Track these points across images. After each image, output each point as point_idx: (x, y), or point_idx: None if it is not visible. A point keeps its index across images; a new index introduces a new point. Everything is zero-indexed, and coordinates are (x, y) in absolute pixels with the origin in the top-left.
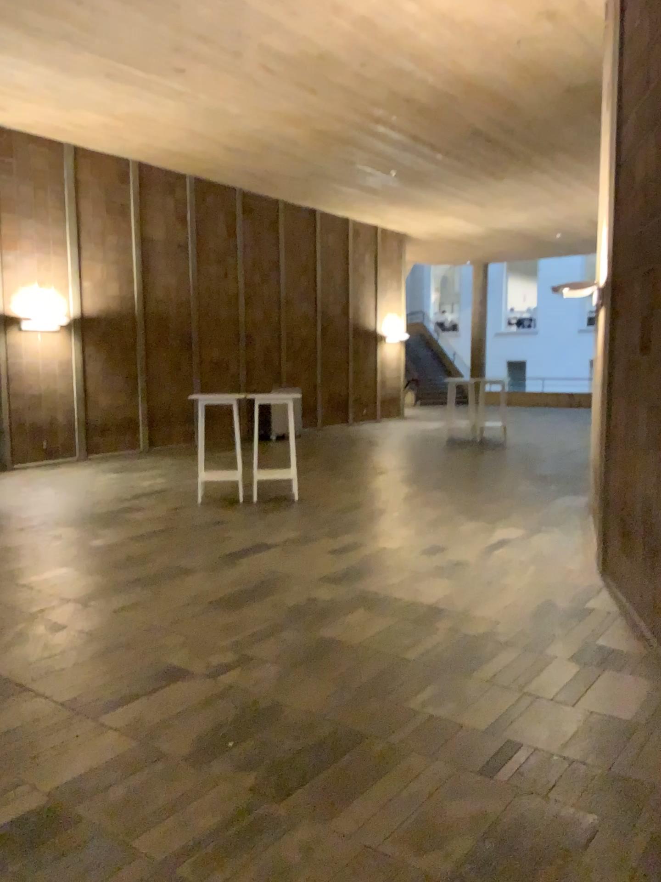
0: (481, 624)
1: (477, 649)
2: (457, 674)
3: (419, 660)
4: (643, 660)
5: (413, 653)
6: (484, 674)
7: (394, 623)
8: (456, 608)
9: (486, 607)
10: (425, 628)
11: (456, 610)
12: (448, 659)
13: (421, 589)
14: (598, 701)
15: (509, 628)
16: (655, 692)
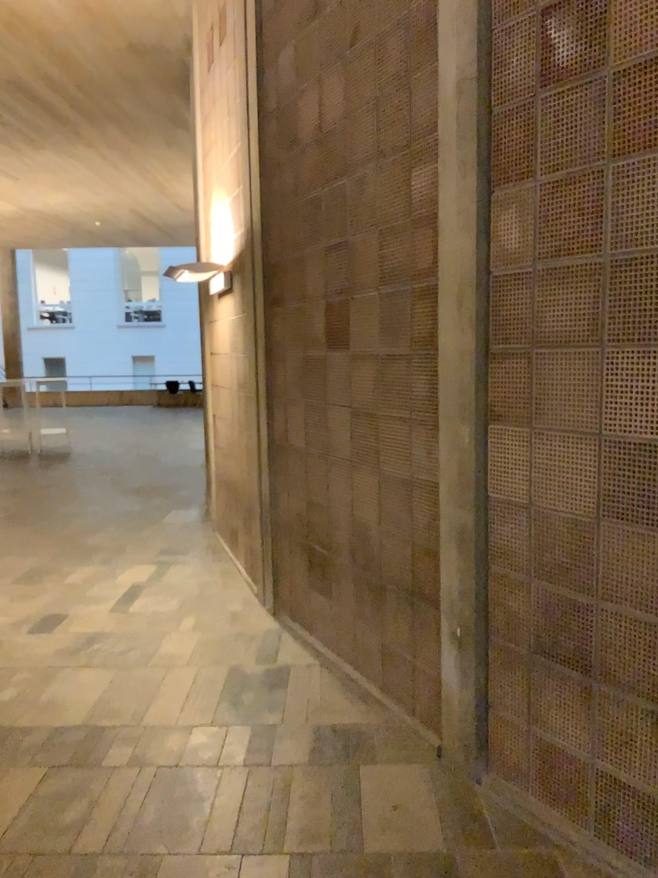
0: (168, 741)
1: (183, 792)
2: (175, 855)
3: (104, 848)
4: (388, 735)
5: (90, 836)
6: (215, 839)
7: (36, 782)
8: (120, 720)
9: (161, 706)
10: (90, 774)
11: (122, 724)
12: (149, 829)
13: (55, 699)
14: (381, 831)
15: (209, 736)
16: (429, 786)
